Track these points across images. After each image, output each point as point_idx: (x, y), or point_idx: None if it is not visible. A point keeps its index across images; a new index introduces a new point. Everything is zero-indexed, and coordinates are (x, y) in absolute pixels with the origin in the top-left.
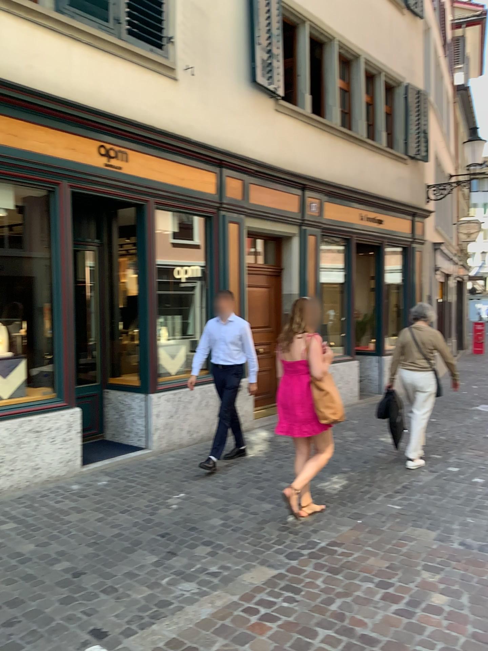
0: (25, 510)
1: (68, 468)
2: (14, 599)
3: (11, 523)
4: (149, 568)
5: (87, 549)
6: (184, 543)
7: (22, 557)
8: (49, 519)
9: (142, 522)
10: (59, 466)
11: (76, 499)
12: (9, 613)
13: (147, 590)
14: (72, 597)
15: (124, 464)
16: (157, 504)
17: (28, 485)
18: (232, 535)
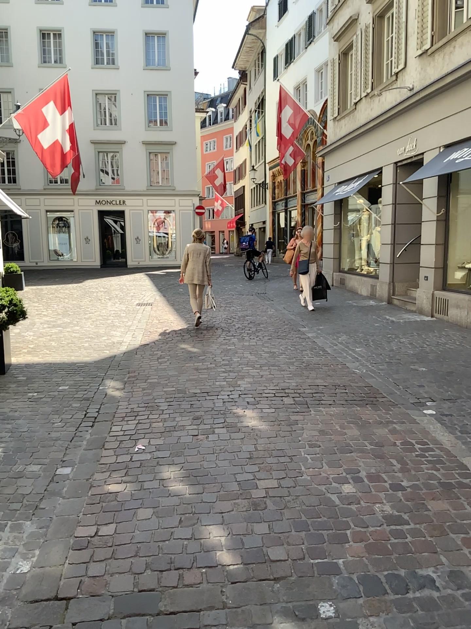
0: None
1: None
2: None
3: None
4: None
5: None
6: None
7: None
8: None
9: None
10: None
11: None
12: None
13: None
14: None
15: None
16: None
17: None
18: None
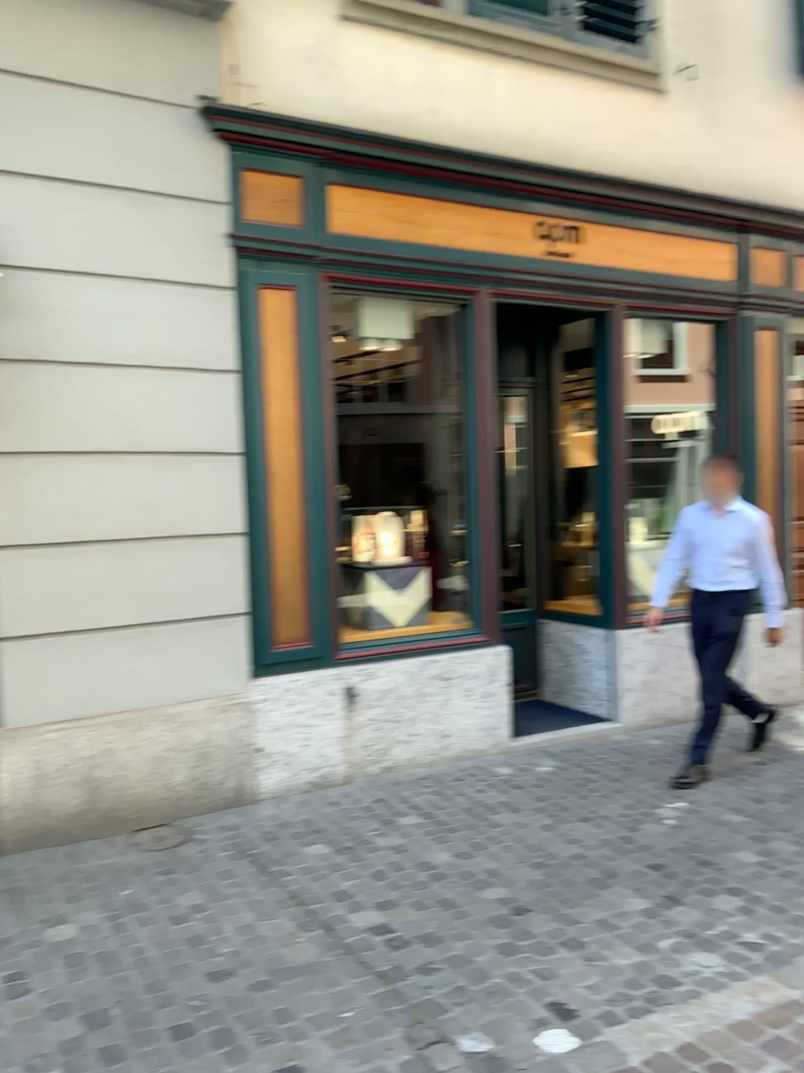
0: (435, 799)
1: (491, 741)
2: (433, 933)
3: (416, 816)
4: (639, 918)
5: (533, 872)
6: (695, 886)
7: (438, 871)
8: (470, 818)
9: (619, 840)
10: (477, 737)
11: (509, 790)
12: (428, 952)
13: (640, 954)
14: (519, 944)
15: (577, 743)
16: (640, 813)
17: (435, 762)
18: (781, 885)
